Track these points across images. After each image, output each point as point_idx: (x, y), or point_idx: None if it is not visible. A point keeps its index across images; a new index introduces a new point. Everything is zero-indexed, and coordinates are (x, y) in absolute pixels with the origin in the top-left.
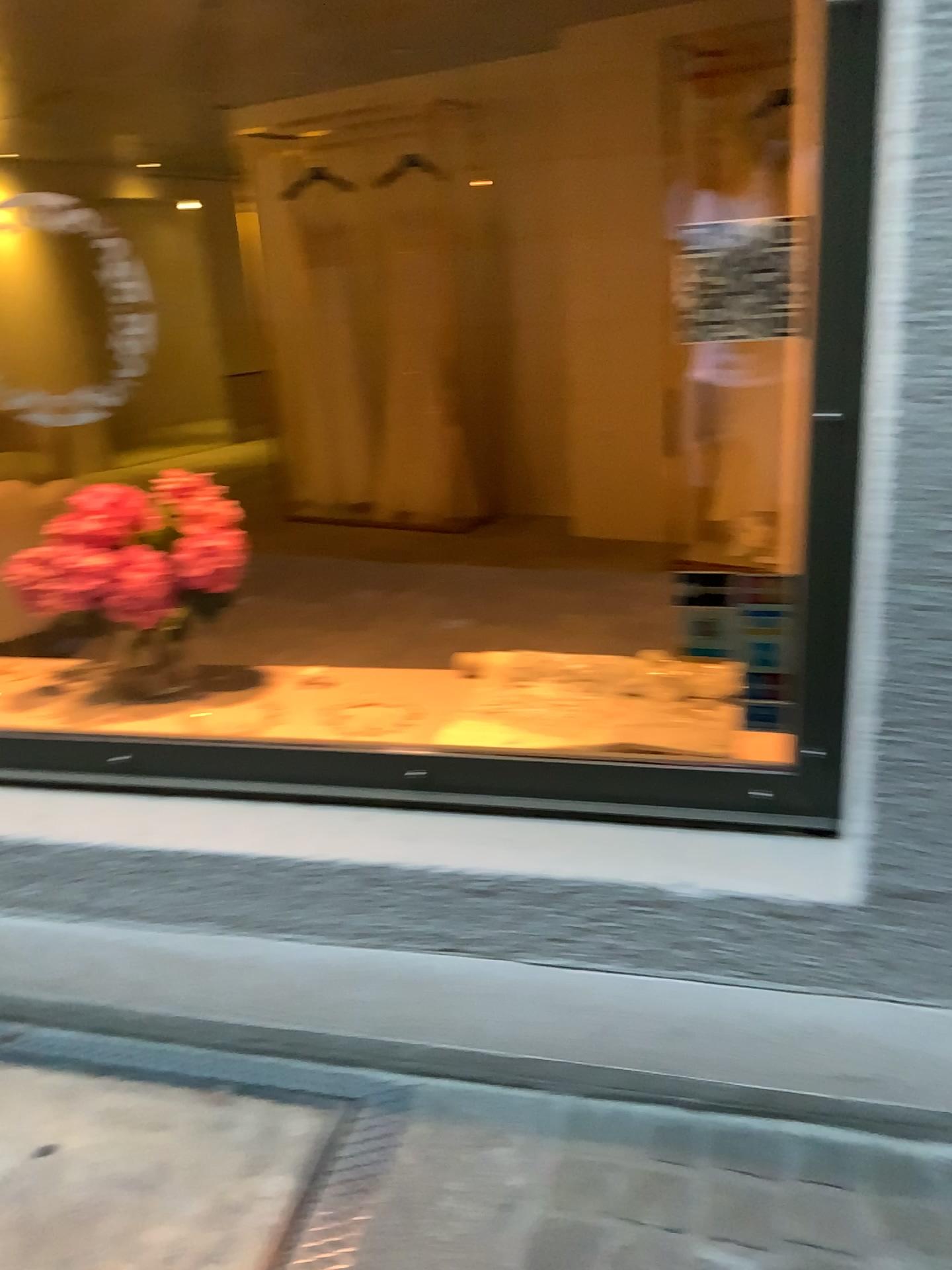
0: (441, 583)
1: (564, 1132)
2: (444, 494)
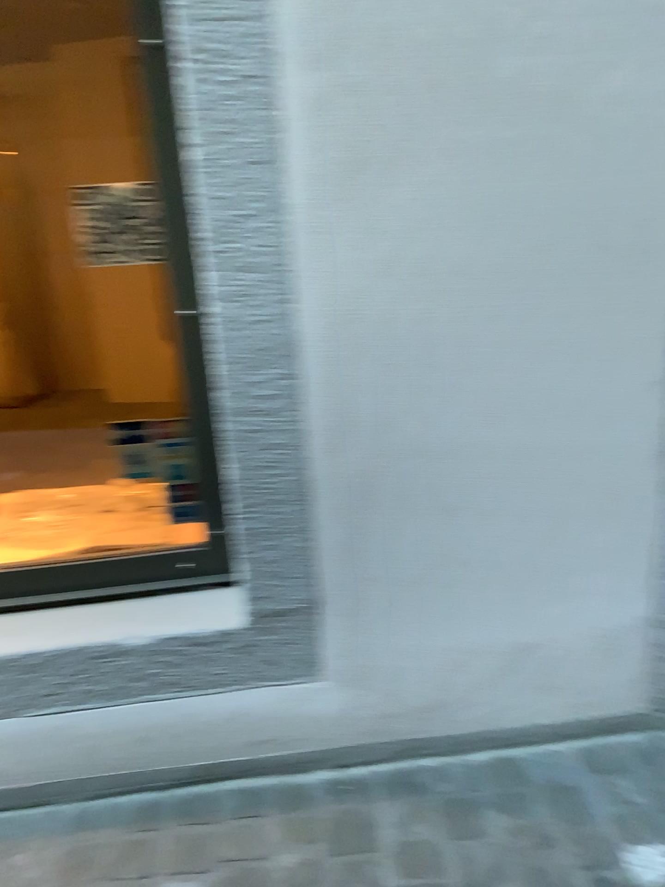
0: (8, 447)
1: (74, 829)
2: (6, 381)
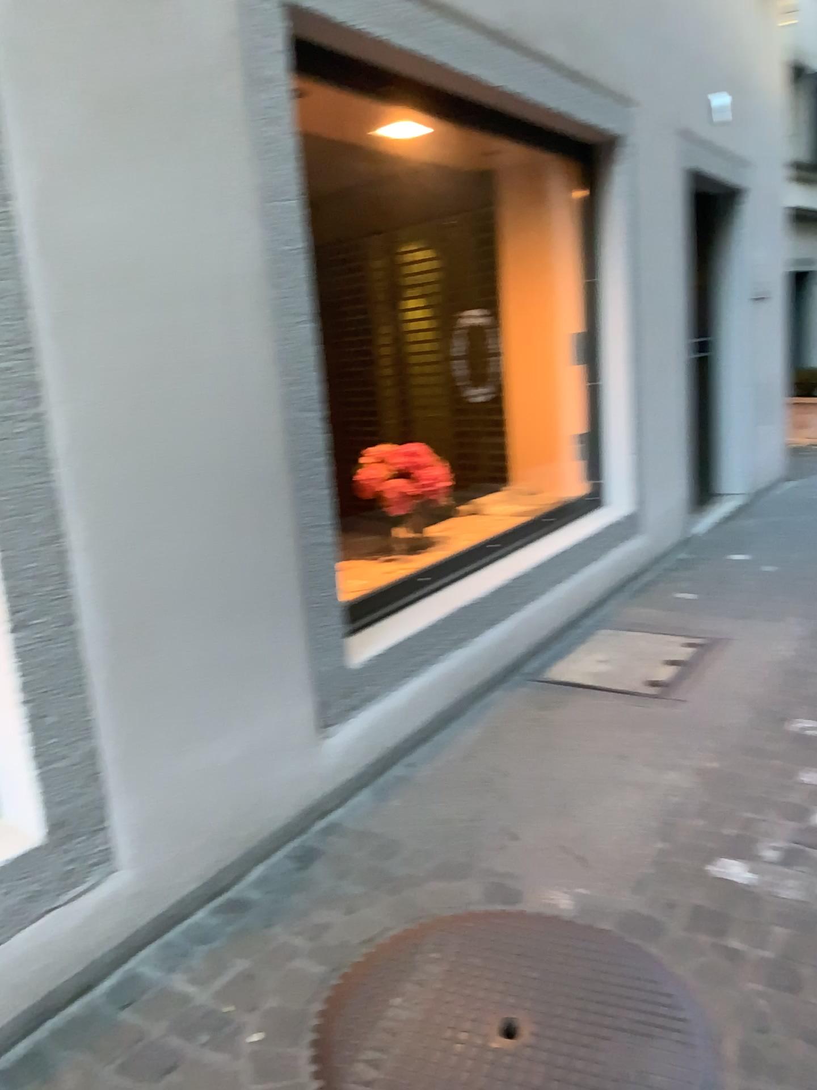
0: None
1: (624, 602)
2: None
